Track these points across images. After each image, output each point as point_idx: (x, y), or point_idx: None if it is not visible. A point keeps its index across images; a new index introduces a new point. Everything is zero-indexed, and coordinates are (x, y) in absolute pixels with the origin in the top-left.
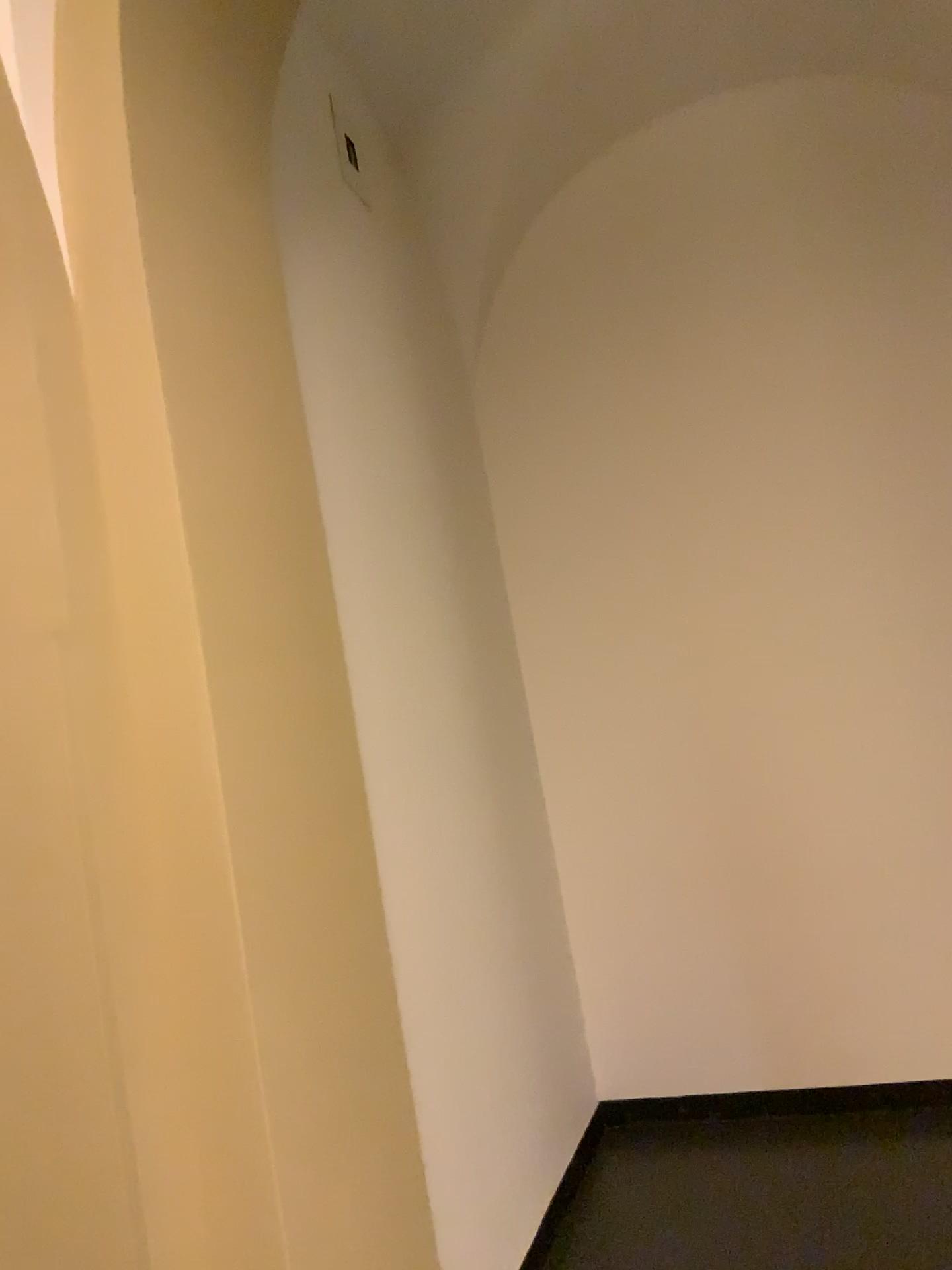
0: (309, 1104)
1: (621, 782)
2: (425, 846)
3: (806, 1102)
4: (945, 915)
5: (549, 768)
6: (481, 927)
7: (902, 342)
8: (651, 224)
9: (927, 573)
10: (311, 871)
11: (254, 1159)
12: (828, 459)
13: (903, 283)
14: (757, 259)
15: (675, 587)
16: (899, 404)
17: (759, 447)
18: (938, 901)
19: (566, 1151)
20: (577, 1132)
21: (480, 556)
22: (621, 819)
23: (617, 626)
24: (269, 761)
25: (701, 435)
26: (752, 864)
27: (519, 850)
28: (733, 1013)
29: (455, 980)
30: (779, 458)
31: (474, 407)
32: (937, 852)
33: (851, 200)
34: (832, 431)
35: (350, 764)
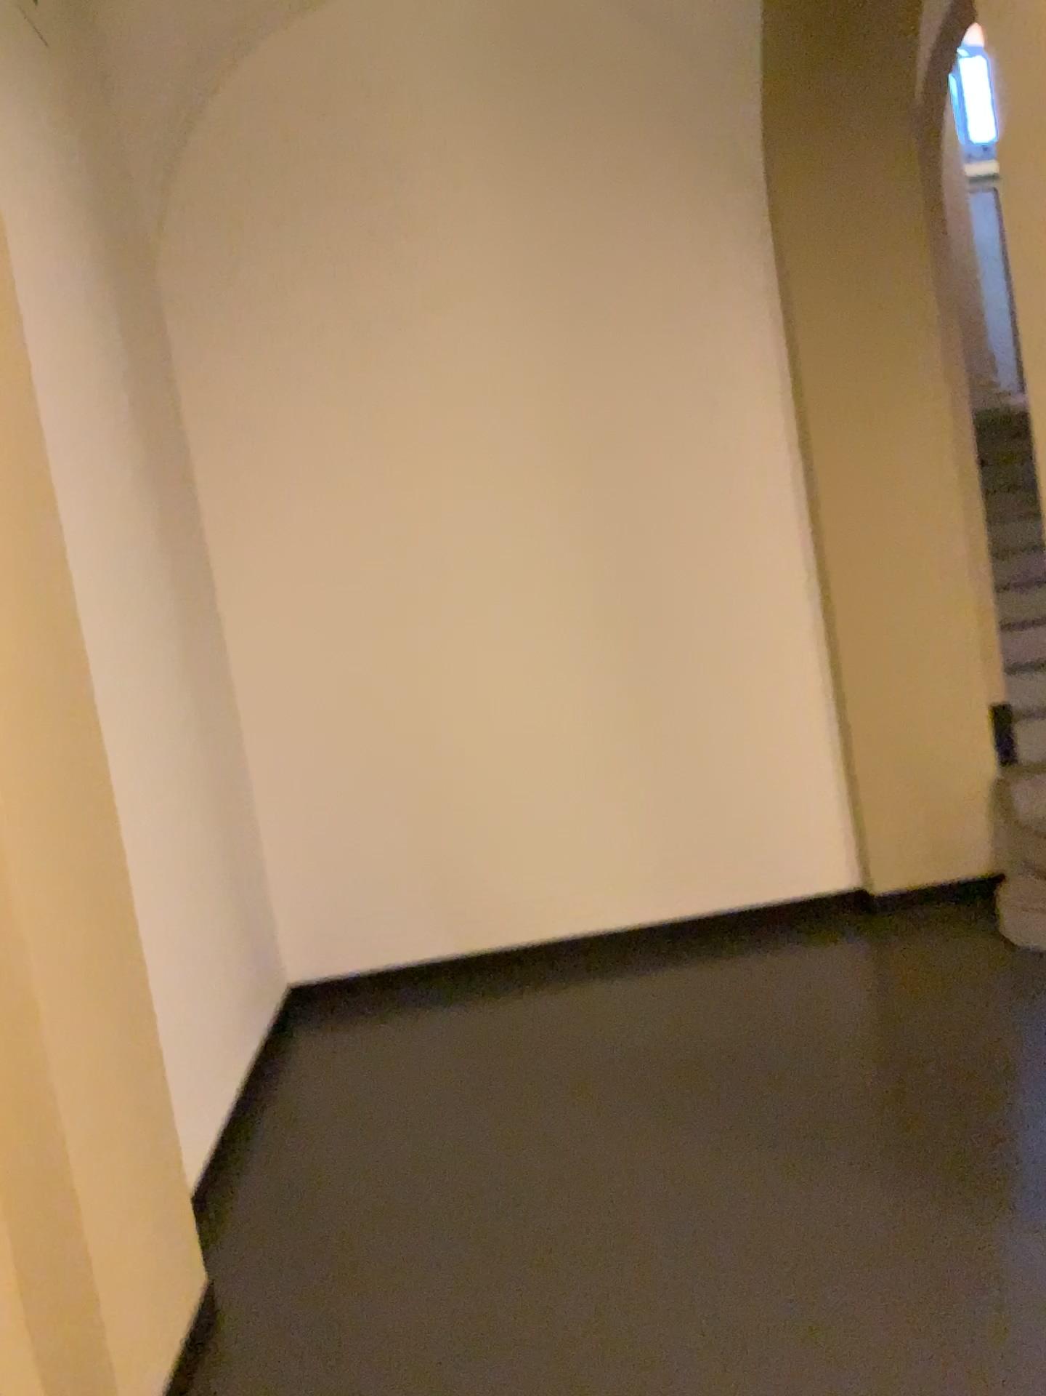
0: (66, 941)
1: (312, 682)
2: (132, 735)
3: (480, 966)
4: (603, 793)
5: (239, 669)
6: (182, 818)
7: (585, 263)
8: (348, 105)
9: (599, 486)
10: (52, 737)
11: (21, 987)
12: (515, 370)
13: (588, 204)
14: (454, 160)
15: (368, 488)
16: (581, 322)
17: (452, 353)
18: (597, 781)
19: (263, 1028)
20: (272, 1012)
21: (166, 447)
22: (313, 718)
23: (310, 526)
24: (11, 631)
25: (396, 336)
26: (437, 756)
27: (213, 748)
28: (417, 893)
29: (163, 863)
30: (470, 365)
31: (155, 282)
32: (598, 739)
33: (544, 112)
34: (520, 343)
35: (80, 641)
